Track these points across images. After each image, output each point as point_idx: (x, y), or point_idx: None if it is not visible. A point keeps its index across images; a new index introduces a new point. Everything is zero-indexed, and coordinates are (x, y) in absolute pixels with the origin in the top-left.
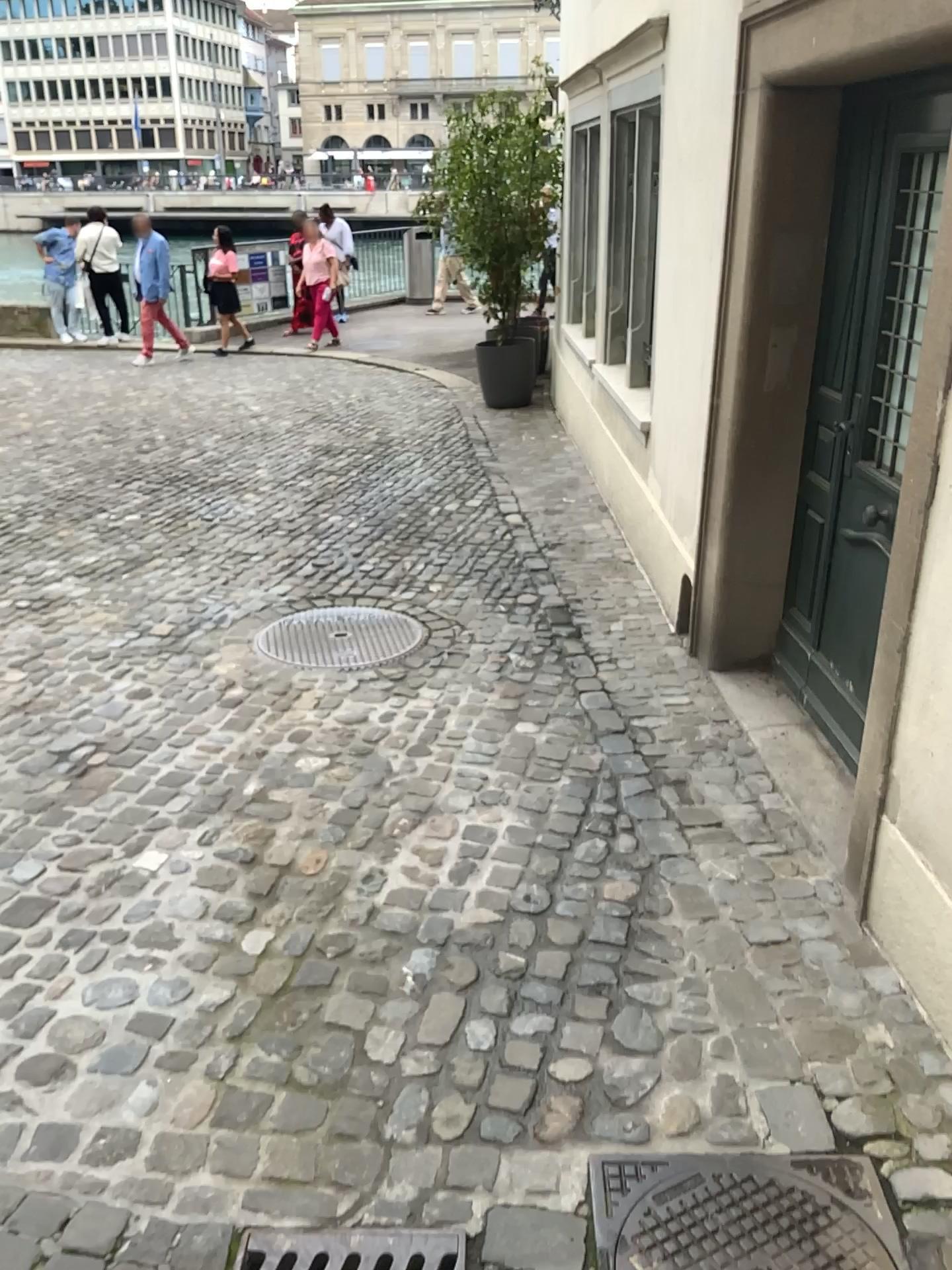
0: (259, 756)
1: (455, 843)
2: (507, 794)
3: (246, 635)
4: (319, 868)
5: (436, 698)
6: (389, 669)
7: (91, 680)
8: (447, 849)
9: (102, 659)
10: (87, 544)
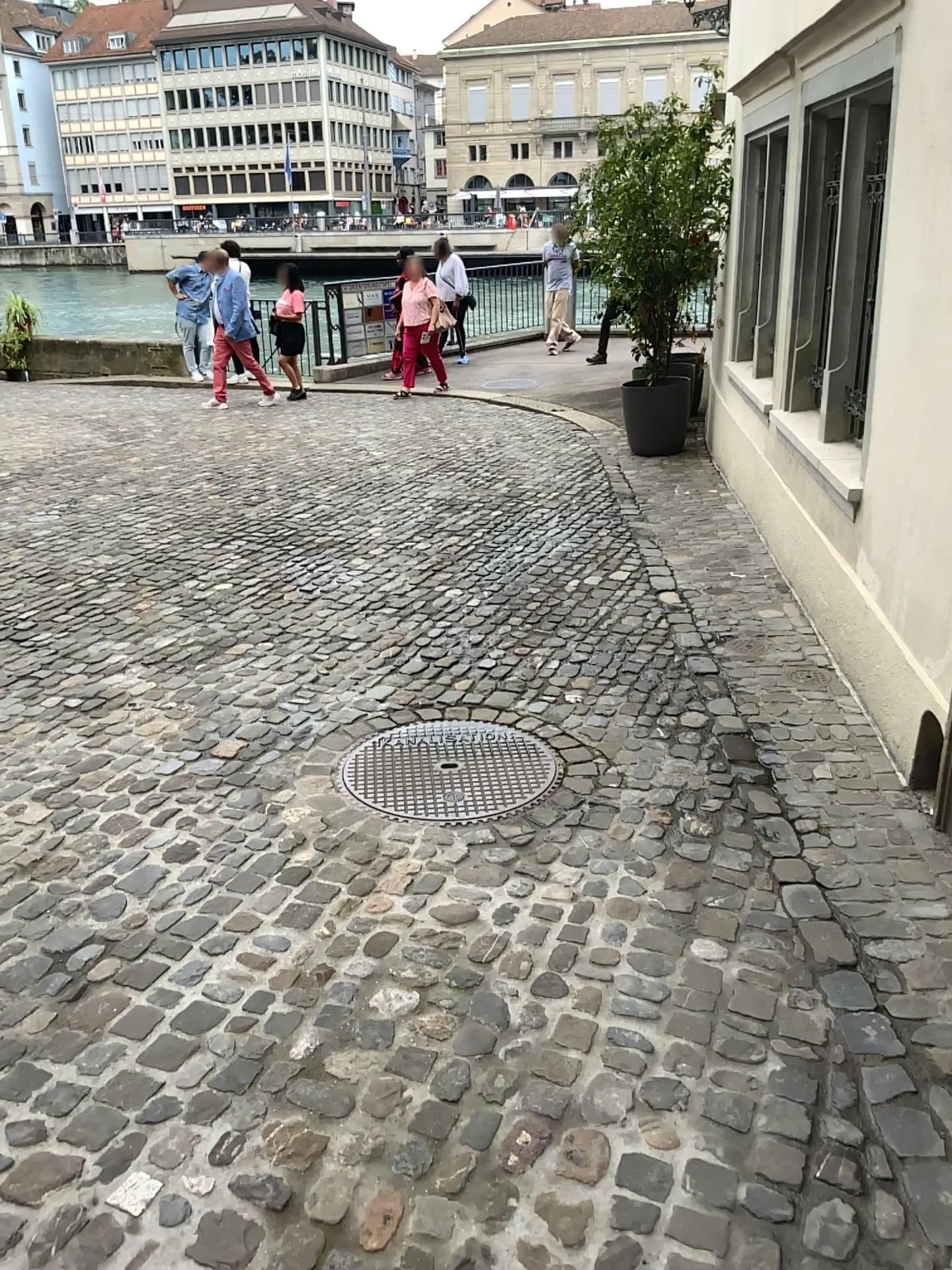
0: (321, 984)
1: (606, 1199)
2: (685, 1090)
3: (330, 766)
4: (387, 1243)
5: (574, 887)
6: (511, 829)
7: (122, 831)
8: (594, 1211)
9: (144, 794)
10: (161, 623)
